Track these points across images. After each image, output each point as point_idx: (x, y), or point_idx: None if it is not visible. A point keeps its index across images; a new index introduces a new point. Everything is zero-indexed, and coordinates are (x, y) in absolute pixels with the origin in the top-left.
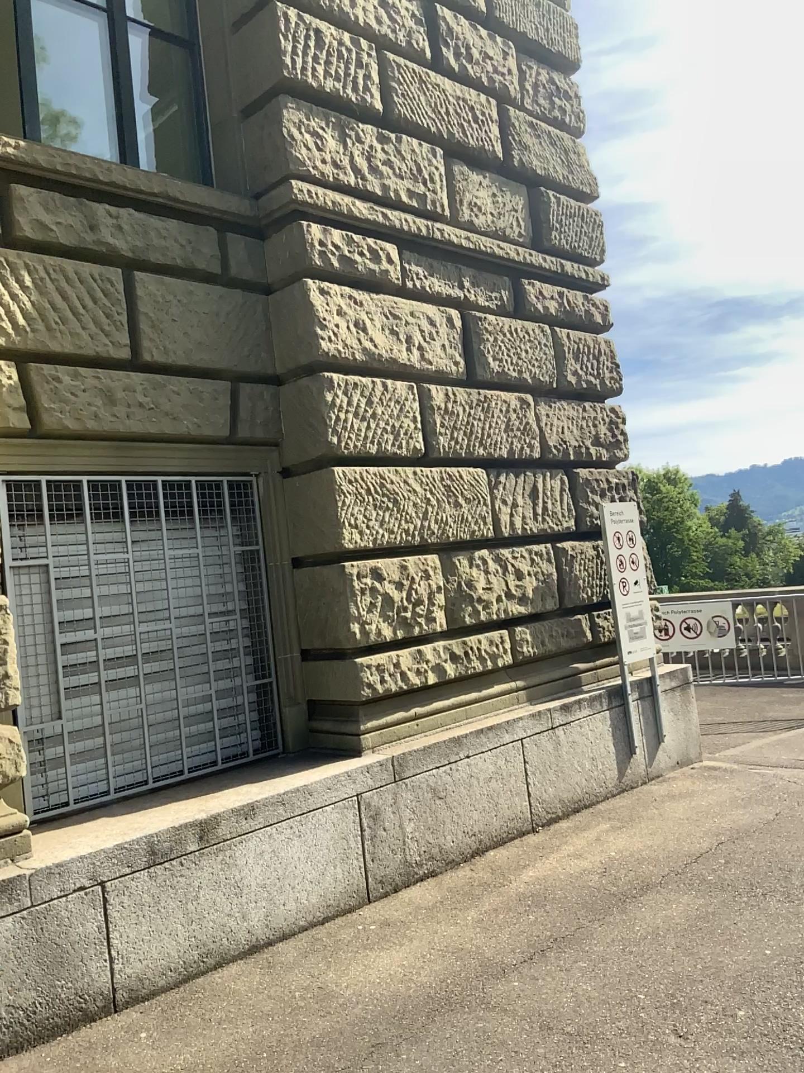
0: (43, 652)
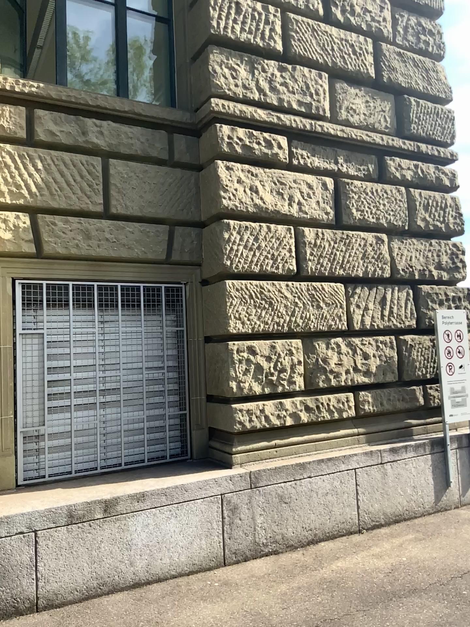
0: (39, 385)
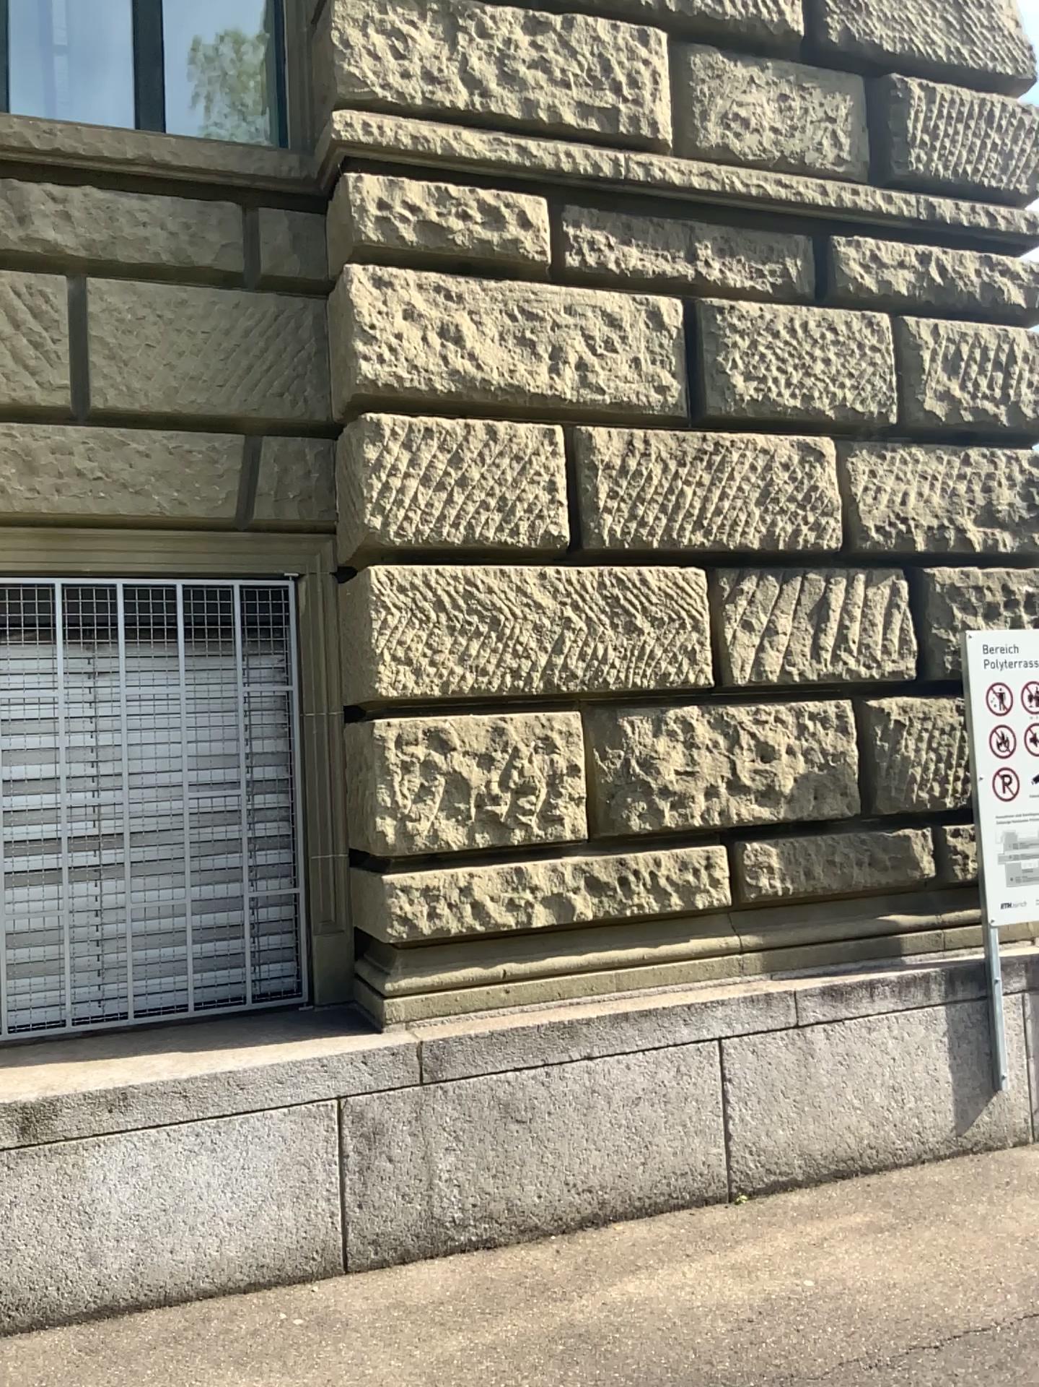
0: None
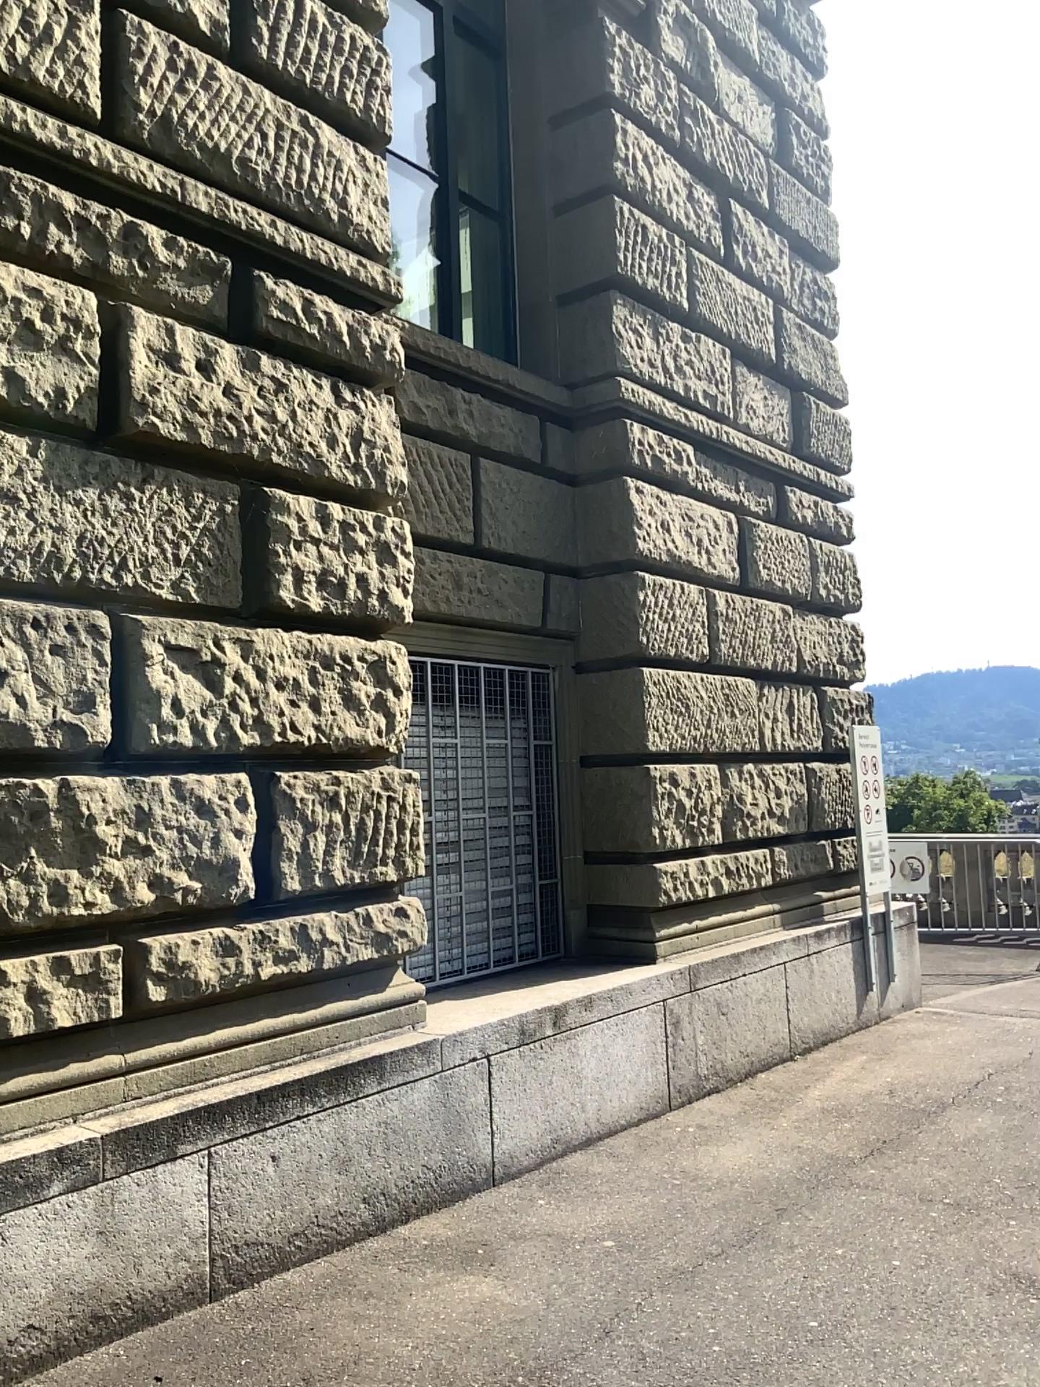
0: None
